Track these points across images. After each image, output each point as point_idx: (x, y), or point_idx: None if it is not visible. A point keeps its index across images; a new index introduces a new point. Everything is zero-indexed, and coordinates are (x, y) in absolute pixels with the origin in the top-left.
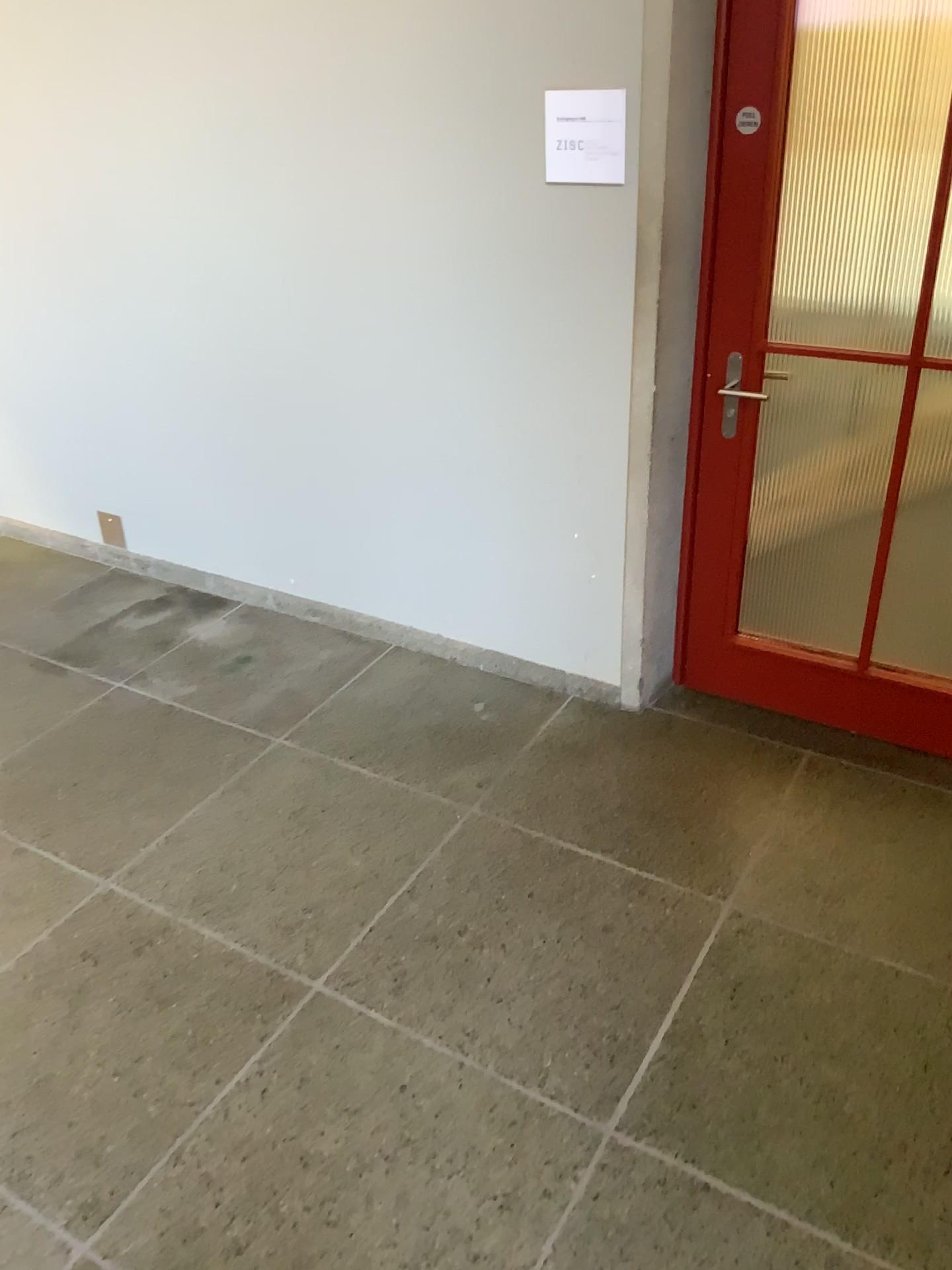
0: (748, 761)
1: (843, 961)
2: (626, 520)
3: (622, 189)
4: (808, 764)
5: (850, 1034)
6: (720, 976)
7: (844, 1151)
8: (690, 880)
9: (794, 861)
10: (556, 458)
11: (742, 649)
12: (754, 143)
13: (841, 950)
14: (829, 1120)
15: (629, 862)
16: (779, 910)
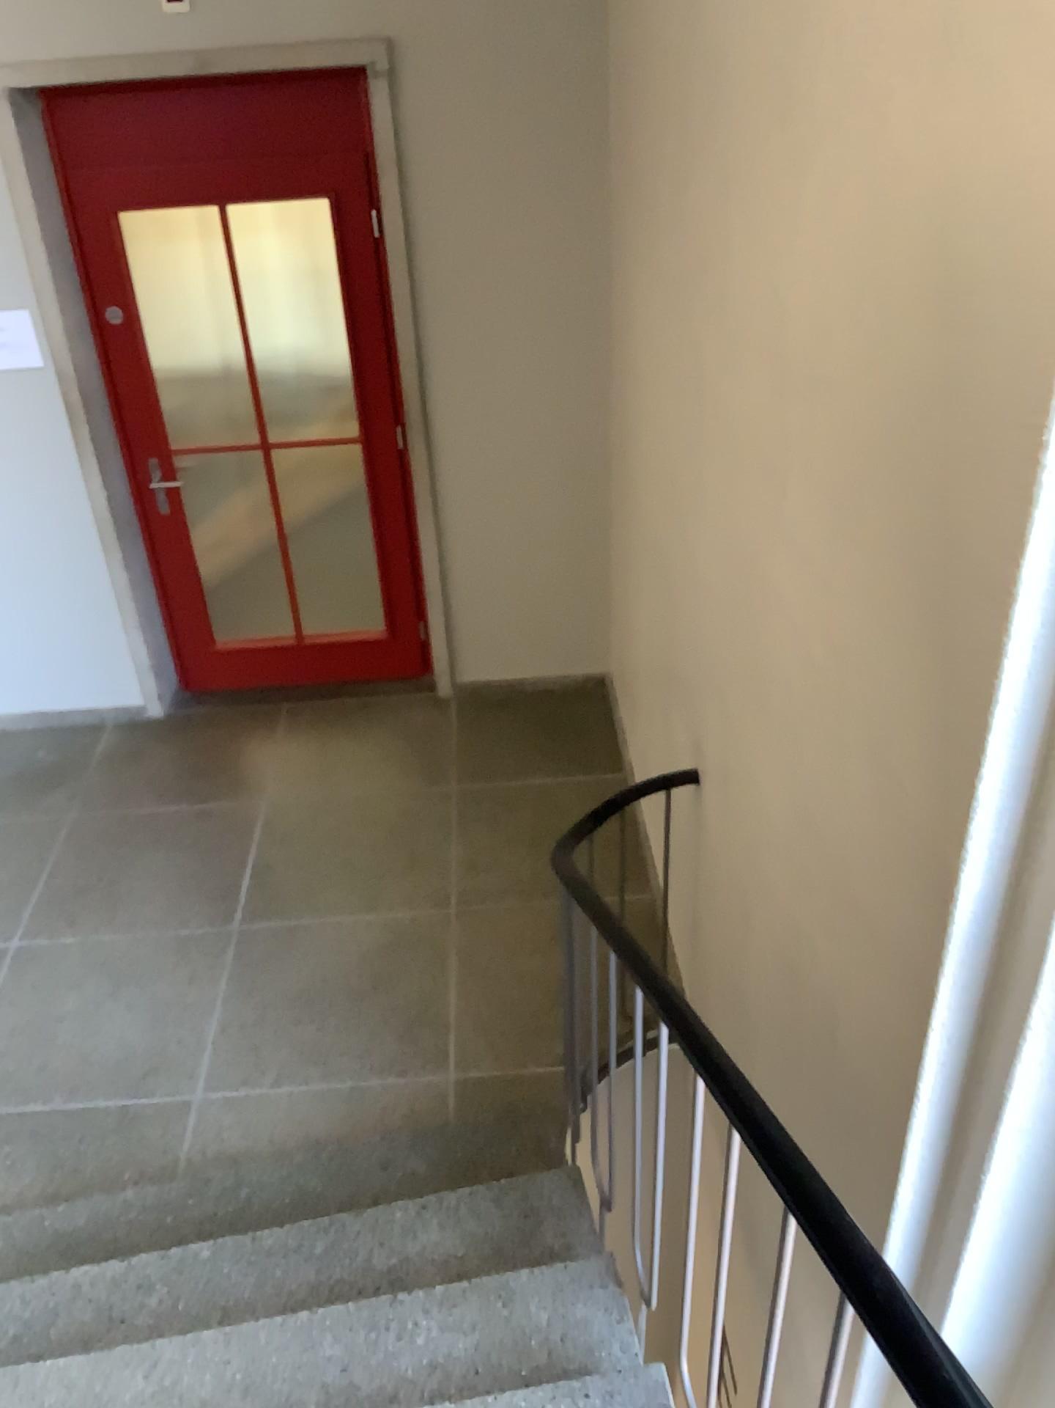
0: (247, 723)
1: (335, 803)
2: (114, 586)
3: (47, 372)
4: (285, 712)
5: (347, 834)
6: (270, 837)
7: (358, 882)
8: (234, 798)
9: (293, 766)
10: (47, 556)
11: (219, 653)
12: (125, 329)
13: (332, 799)
14: (347, 874)
15: (192, 804)
16: (292, 793)
